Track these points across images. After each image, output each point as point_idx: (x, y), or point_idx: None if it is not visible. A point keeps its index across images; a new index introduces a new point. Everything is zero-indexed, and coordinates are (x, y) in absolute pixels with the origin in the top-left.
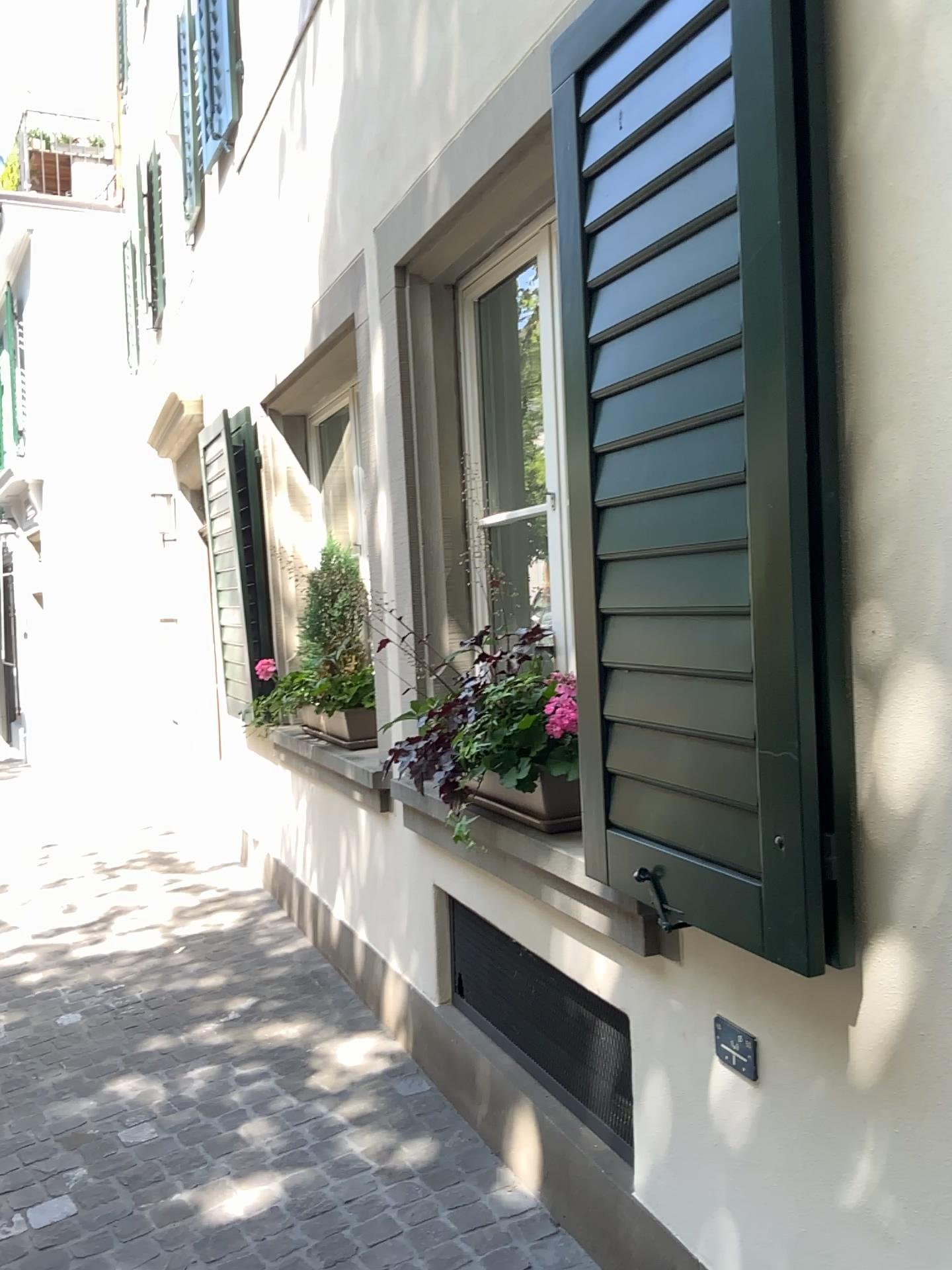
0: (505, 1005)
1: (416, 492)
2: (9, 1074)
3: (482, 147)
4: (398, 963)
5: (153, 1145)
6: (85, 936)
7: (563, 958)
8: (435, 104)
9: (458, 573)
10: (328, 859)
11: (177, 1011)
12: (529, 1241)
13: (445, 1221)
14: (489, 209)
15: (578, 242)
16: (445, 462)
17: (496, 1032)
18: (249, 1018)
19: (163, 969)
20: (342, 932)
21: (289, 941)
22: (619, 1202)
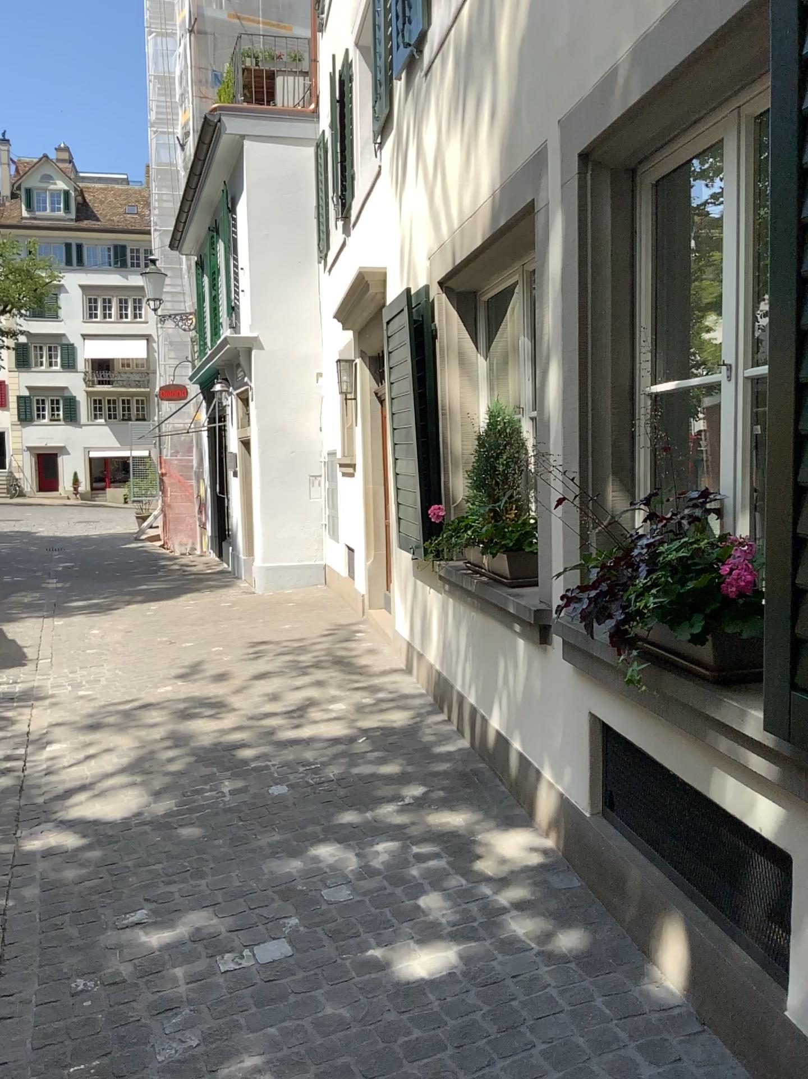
0: (655, 825)
1: (588, 364)
2: (235, 831)
3: (679, 39)
4: (551, 774)
5: (350, 904)
6: (286, 722)
7: (721, 795)
8: (628, 0)
9: (625, 439)
10: (487, 678)
11: (362, 792)
12: (677, 1036)
13: (600, 1006)
14: (678, 98)
15: (793, 128)
16: (617, 336)
17: (645, 847)
18: (421, 805)
19: (349, 756)
20: (498, 740)
21: (450, 742)
22: (770, 1020)
